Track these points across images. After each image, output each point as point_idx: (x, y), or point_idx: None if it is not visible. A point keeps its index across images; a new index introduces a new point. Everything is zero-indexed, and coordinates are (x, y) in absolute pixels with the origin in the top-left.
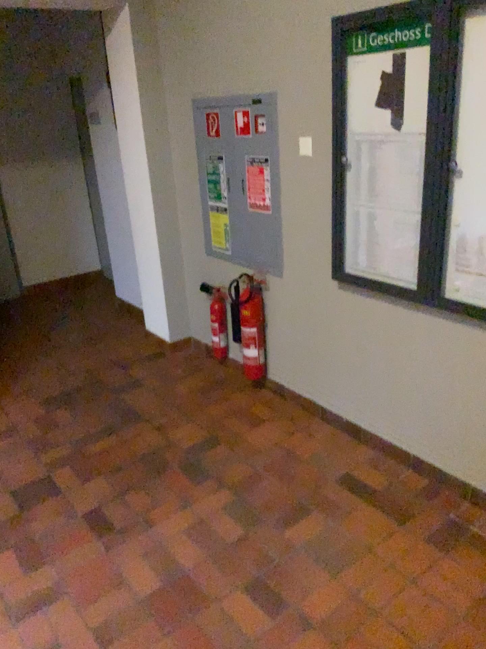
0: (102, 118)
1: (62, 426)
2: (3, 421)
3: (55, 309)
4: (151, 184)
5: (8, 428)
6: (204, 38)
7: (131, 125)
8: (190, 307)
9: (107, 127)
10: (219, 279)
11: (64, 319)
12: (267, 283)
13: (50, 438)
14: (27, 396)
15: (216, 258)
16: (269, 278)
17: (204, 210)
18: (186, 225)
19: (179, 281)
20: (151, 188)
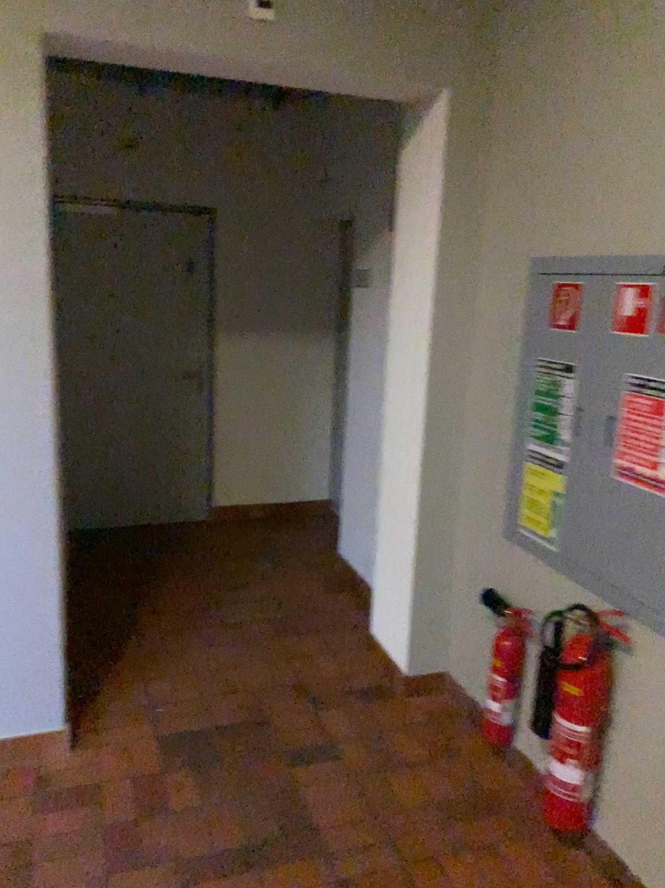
0: (374, 277)
1: (172, 814)
2: (85, 767)
3: (245, 556)
4: (429, 394)
5: (87, 786)
6: (578, 149)
7: (414, 291)
8: (456, 623)
9: (379, 291)
10: (522, 591)
11: (251, 576)
12: (628, 638)
13: (143, 840)
14: (143, 720)
15: (524, 551)
16: (635, 629)
17: (516, 457)
18: (477, 475)
19: (446, 571)
20: (427, 400)
